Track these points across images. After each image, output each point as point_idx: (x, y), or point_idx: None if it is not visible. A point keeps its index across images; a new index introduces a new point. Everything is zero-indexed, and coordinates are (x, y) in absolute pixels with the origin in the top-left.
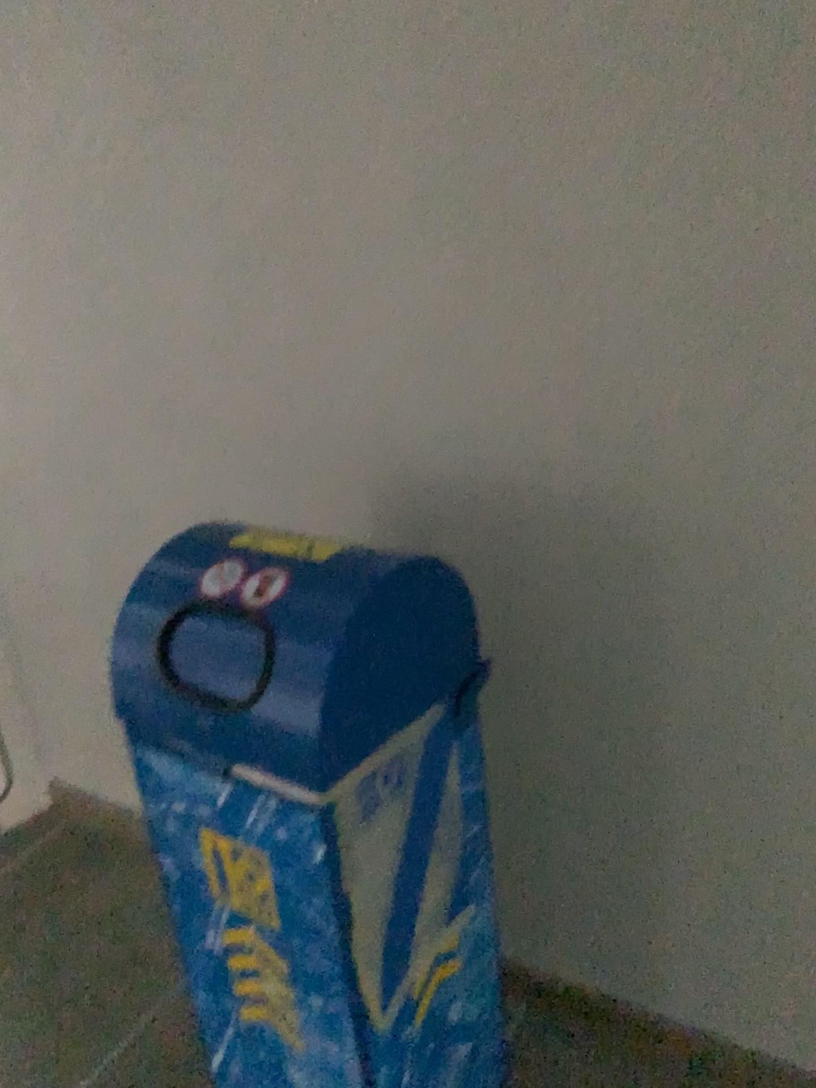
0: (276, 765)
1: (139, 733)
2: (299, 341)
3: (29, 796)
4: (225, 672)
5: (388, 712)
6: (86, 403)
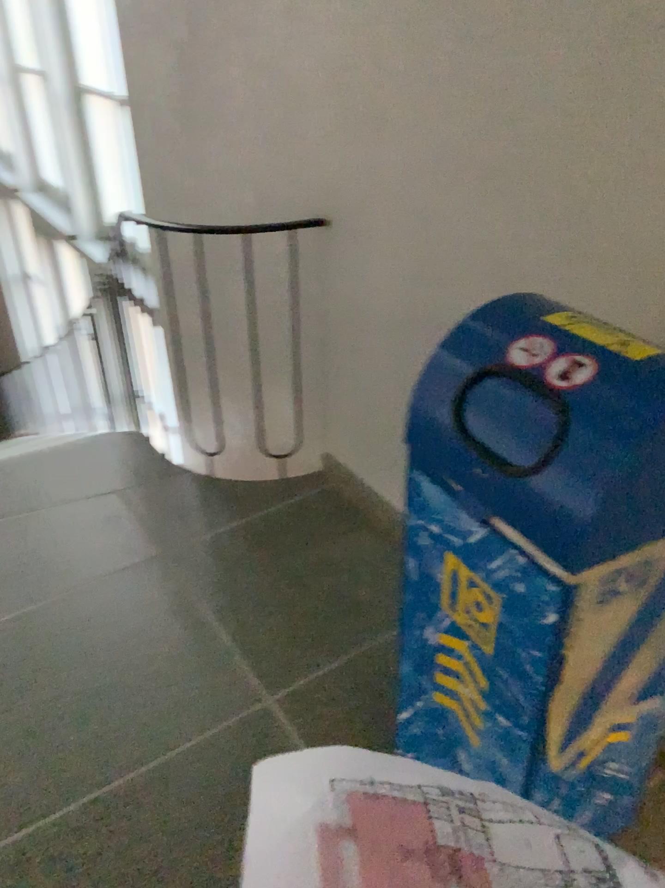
0: (540, 536)
1: (422, 463)
2: (661, 134)
3: (308, 459)
4: (515, 440)
5: (658, 523)
6: (434, 160)
